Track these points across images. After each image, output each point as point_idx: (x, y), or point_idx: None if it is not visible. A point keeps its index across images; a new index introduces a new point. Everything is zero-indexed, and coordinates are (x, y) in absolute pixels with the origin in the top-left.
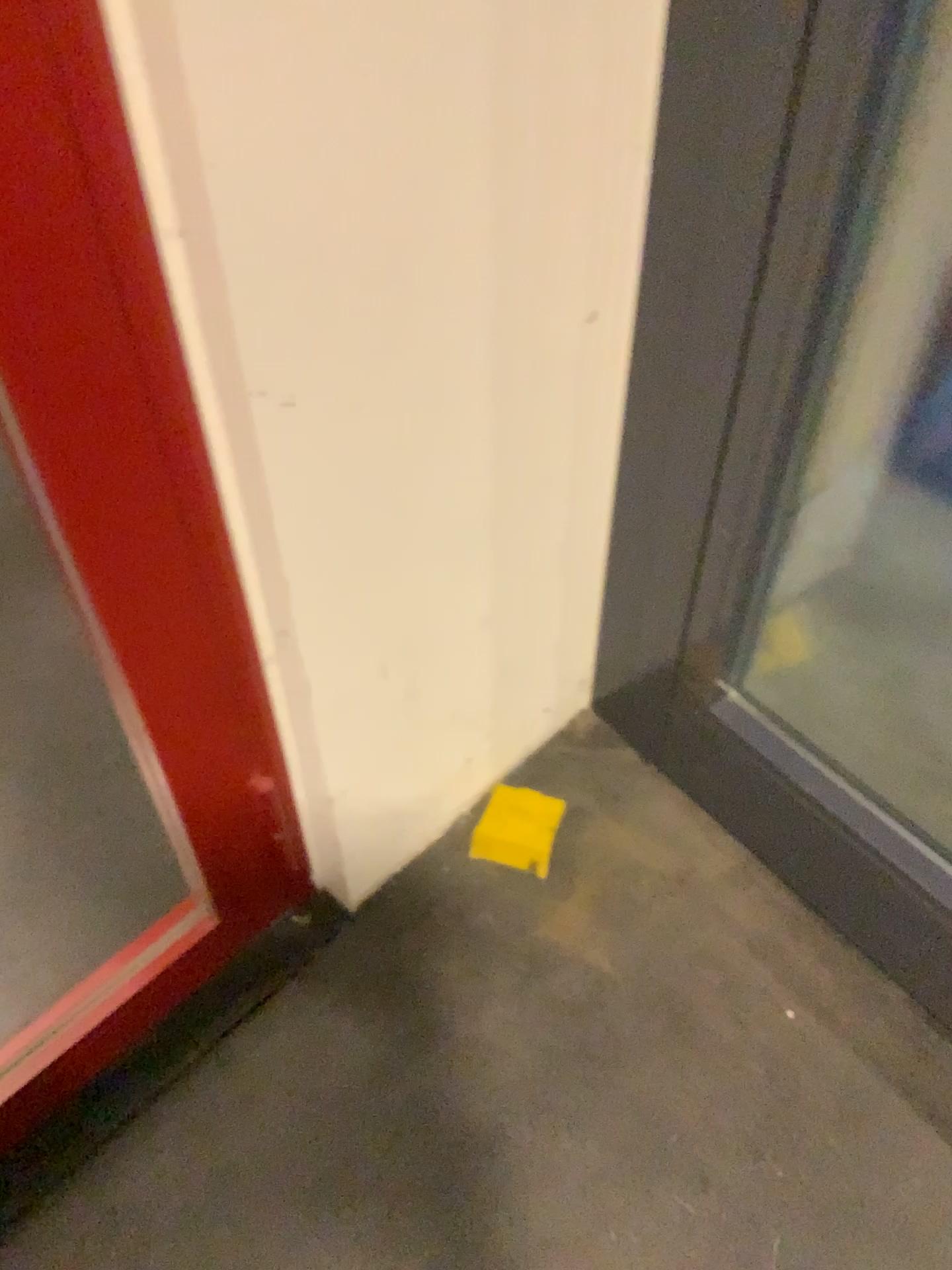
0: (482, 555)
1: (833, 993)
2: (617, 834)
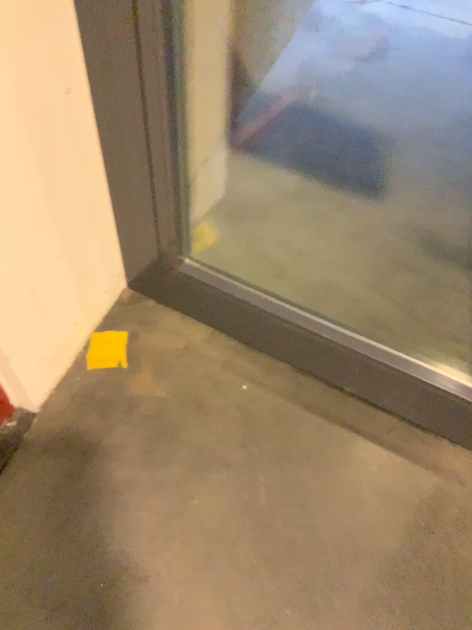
0: (46, 219)
1: (259, 372)
2: (152, 336)
